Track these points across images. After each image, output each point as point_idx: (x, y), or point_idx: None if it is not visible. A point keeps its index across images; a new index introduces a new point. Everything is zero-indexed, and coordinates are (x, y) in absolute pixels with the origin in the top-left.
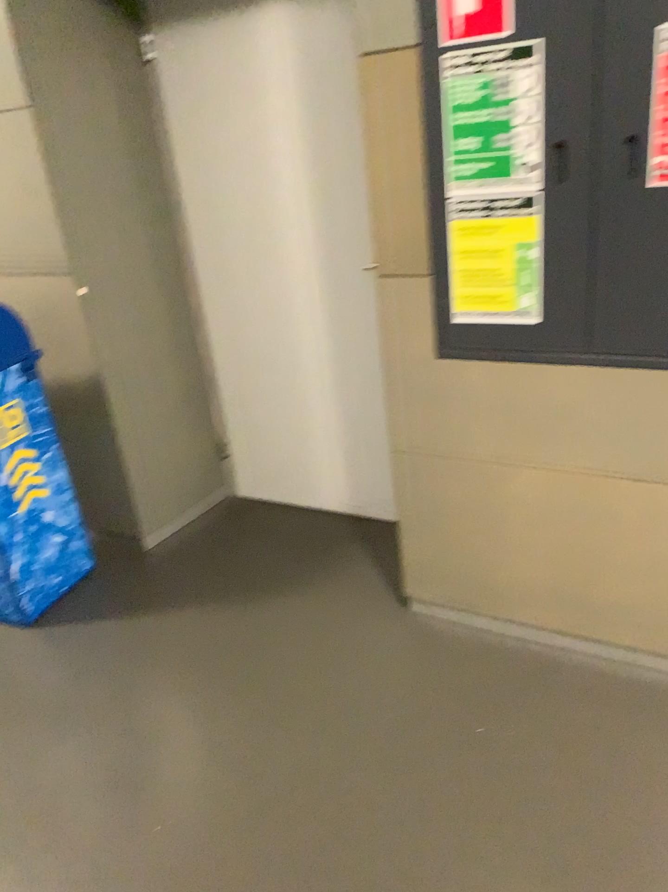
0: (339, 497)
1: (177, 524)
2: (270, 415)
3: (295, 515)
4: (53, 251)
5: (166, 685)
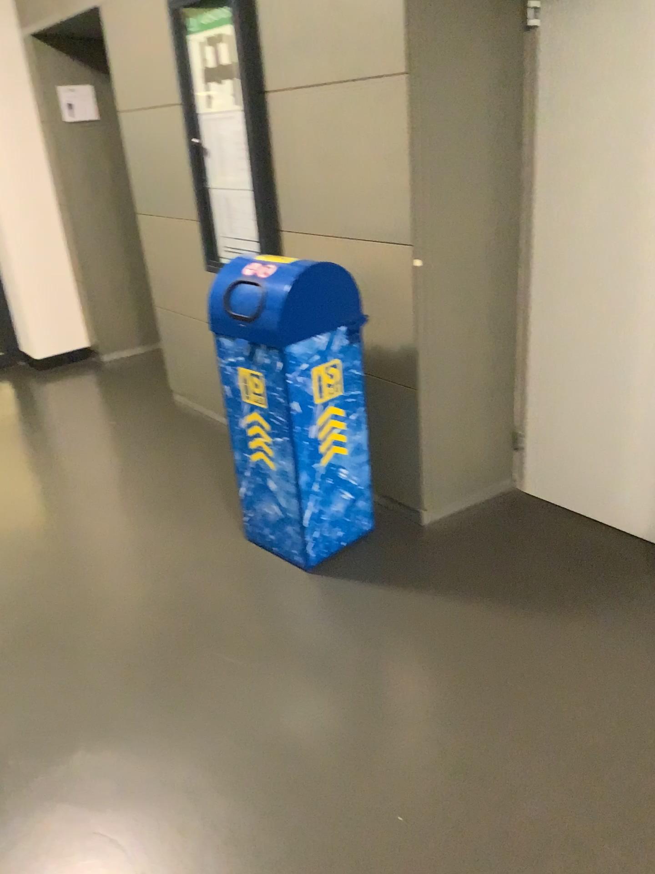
0: (644, 524)
1: (460, 509)
2: (584, 418)
3: (587, 530)
4: (402, 219)
5: (433, 679)
